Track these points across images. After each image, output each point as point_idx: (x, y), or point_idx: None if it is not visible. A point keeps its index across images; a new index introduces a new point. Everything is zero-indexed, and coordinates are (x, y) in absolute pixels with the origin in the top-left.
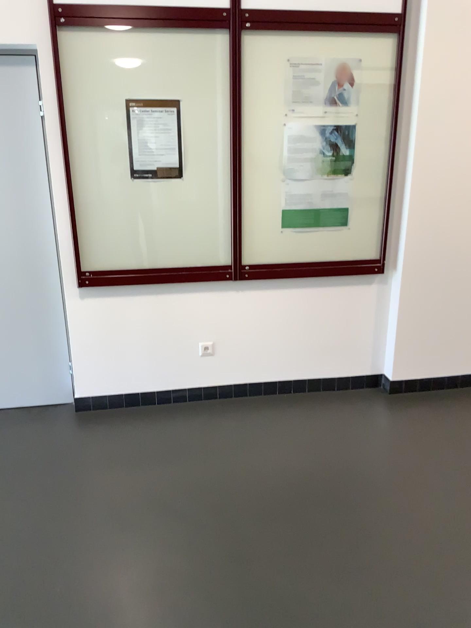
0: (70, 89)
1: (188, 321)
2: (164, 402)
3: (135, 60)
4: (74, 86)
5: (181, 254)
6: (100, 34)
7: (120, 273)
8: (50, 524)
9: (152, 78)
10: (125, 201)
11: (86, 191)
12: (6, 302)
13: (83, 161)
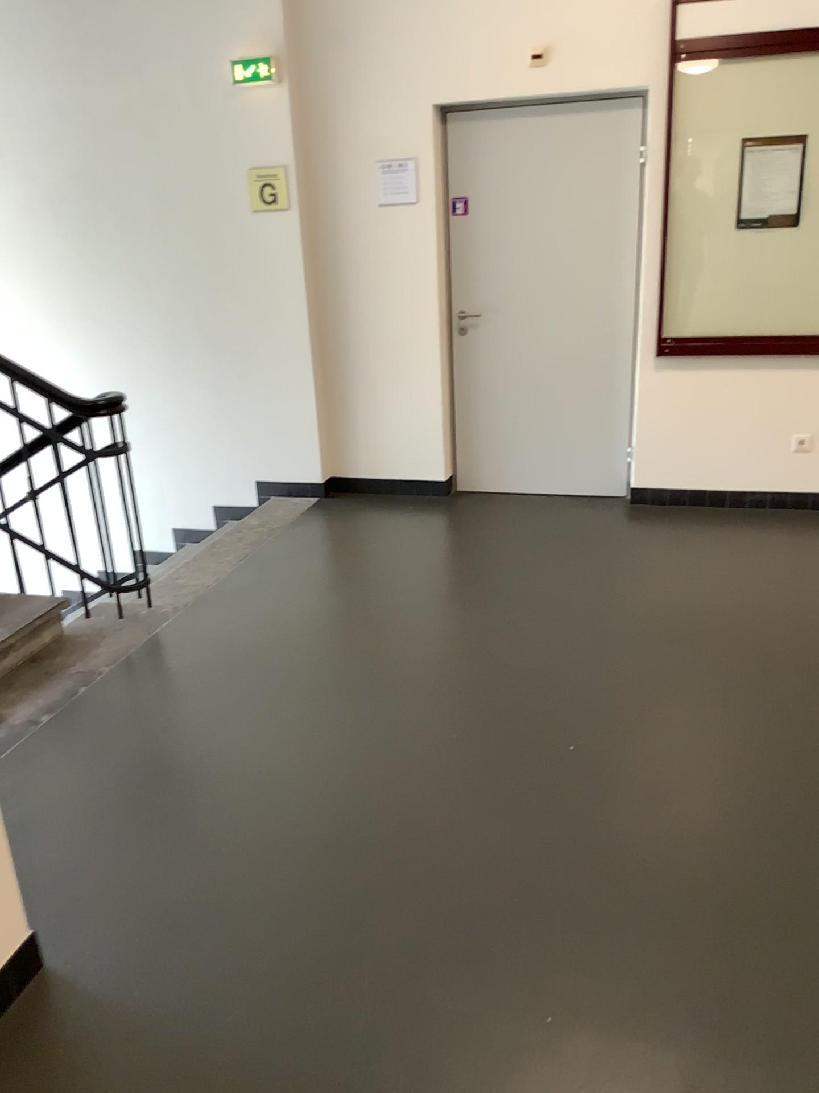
0: (679, 132)
1: (781, 405)
2: (738, 505)
3: (758, 92)
4: (684, 128)
5: (784, 322)
6: (722, 67)
7: (706, 342)
8: (625, 575)
9: (775, 112)
10: (724, 257)
11: (680, 246)
12: (572, 373)
13: (682, 213)
